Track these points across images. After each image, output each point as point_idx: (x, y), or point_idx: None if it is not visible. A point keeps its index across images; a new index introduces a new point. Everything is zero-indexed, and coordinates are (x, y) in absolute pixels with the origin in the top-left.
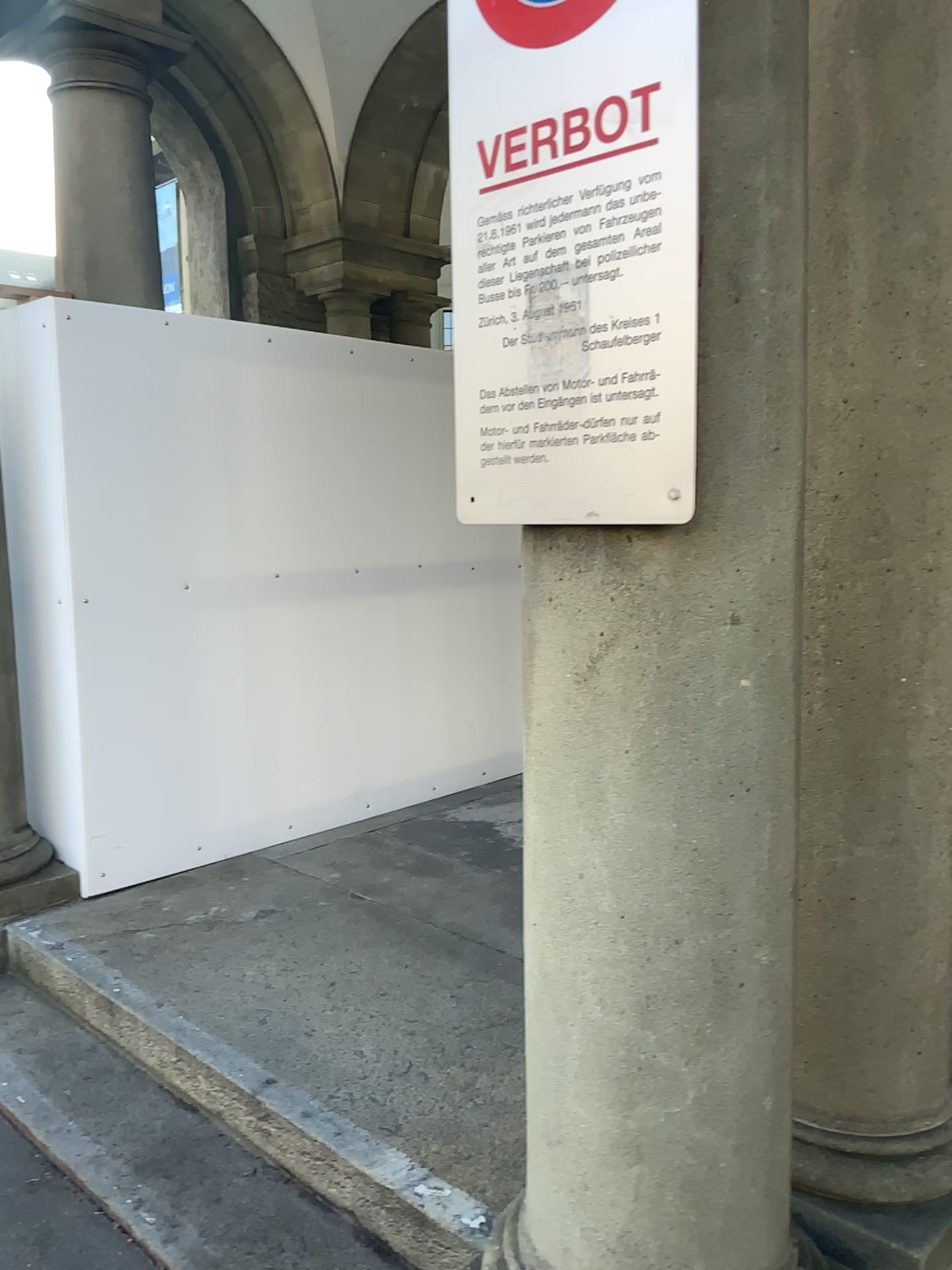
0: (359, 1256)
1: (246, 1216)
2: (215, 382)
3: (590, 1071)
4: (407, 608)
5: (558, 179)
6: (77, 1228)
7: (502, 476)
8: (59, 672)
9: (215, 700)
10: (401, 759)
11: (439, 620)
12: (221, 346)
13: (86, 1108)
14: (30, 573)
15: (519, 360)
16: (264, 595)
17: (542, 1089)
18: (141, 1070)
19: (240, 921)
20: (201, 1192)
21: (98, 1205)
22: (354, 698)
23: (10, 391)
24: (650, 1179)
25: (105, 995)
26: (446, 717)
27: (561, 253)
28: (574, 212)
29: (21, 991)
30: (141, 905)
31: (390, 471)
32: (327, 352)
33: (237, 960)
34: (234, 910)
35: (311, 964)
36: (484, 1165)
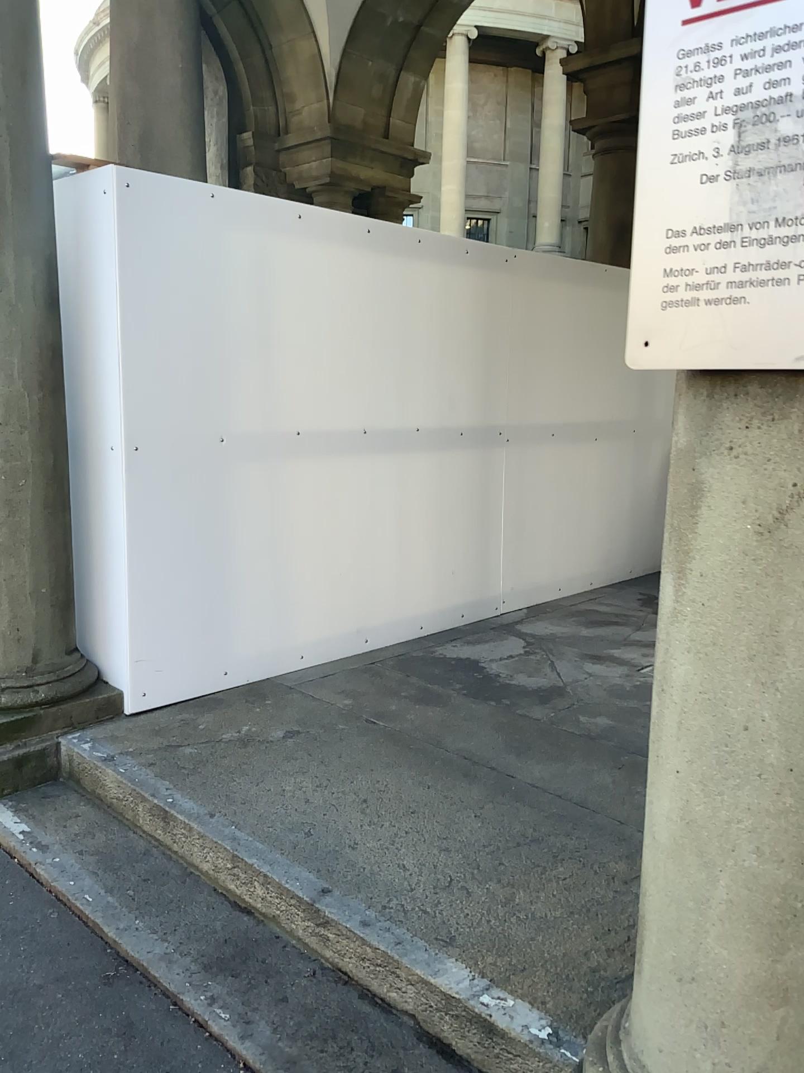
0: (424, 1057)
1: (316, 1016)
2: (252, 253)
3: (737, 916)
4: (406, 467)
5: (786, 5)
6: (158, 1021)
7: (685, 322)
8: (108, 512)
9: (243, 543)
10: (395, 600)
11: (432, 478)
12: (258, 220)
13: (152, 908)
14: (83, 422)
15: (715, 201)
16: (287, 450)
17: (676, 929)
18: (196, 874)
19: (272, 740)
20: (271, 991)
21: (175, 1000)
22: (359, 545)
23: (69, 253)
24: (796, 1023)
25: (161, 805)
26: (434, 564)
27: (783, 84)
28: (803, 40)
29: (75, 797)
30: (179, 723)
31: (396, 342)
32: (348, 230)
33: (276, 777)
34: (264, 730)
35: (344, 782)
36: (540, 978)
